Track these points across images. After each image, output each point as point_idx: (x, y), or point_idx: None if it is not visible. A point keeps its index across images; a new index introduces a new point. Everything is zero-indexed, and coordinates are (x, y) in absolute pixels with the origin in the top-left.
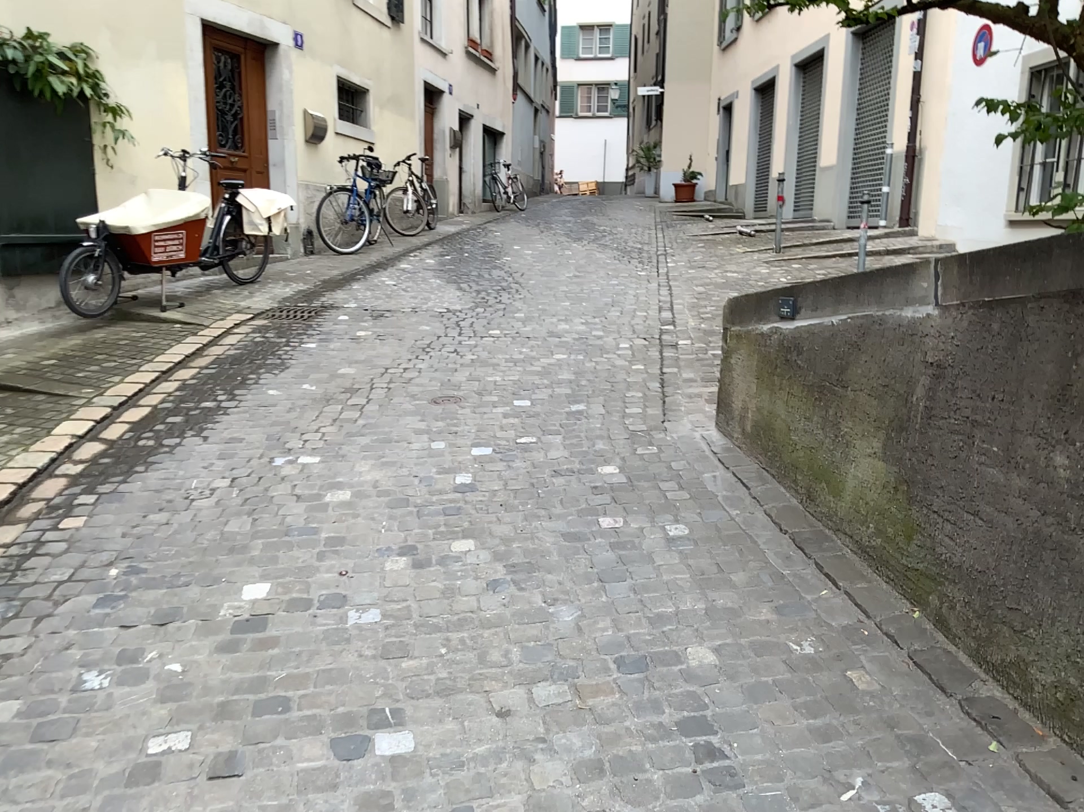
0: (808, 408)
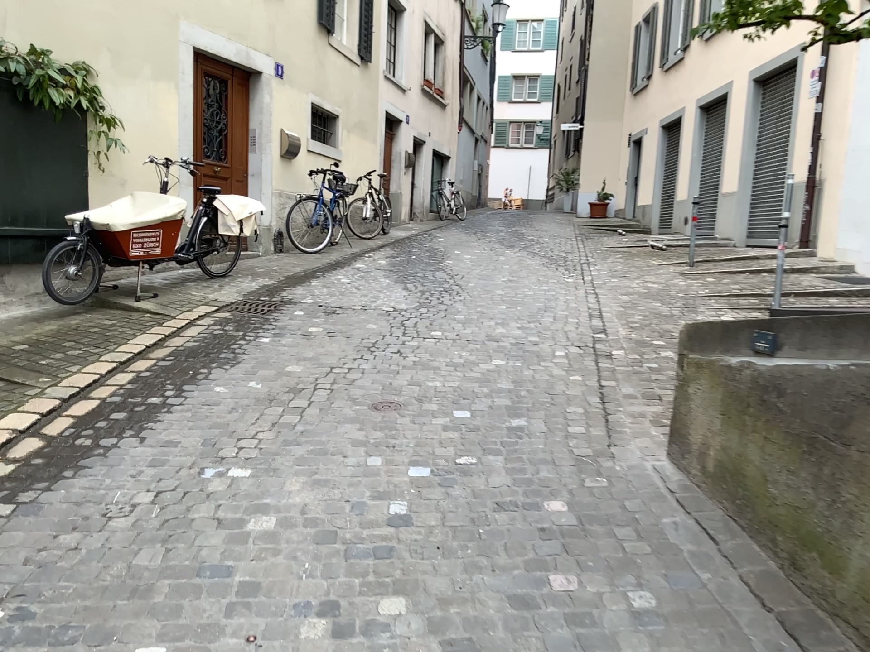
0: (791, 459)
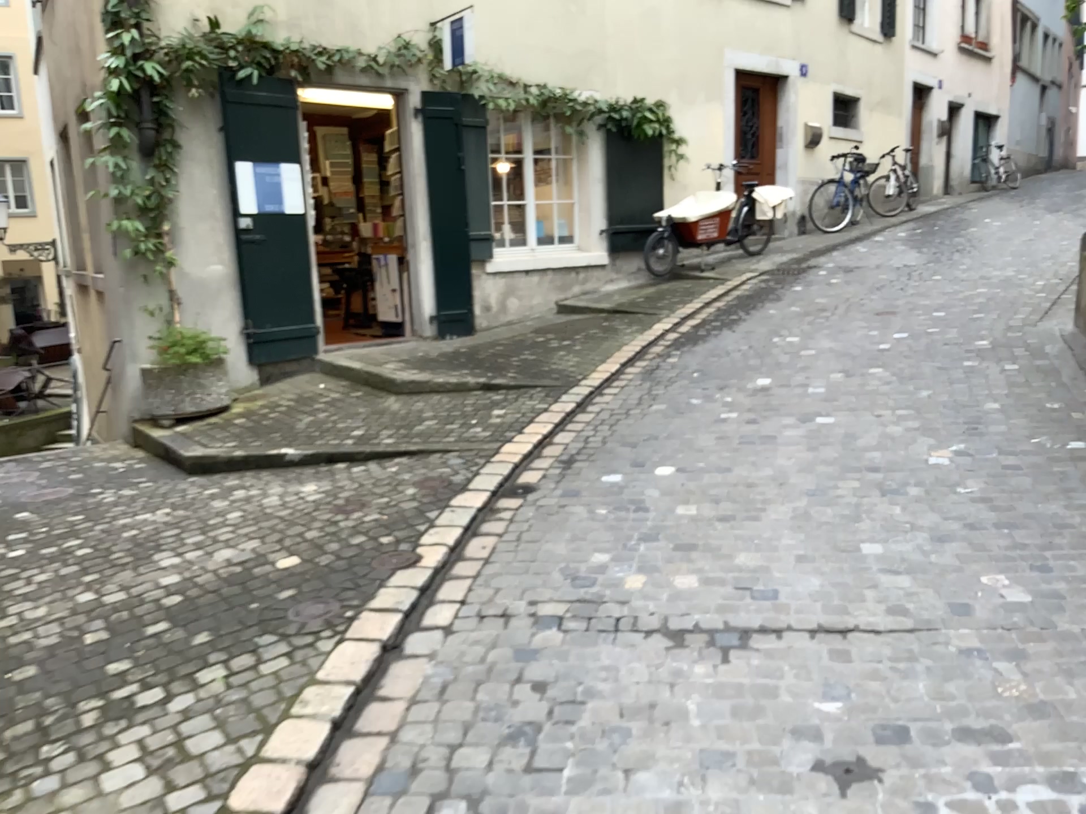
0: None
